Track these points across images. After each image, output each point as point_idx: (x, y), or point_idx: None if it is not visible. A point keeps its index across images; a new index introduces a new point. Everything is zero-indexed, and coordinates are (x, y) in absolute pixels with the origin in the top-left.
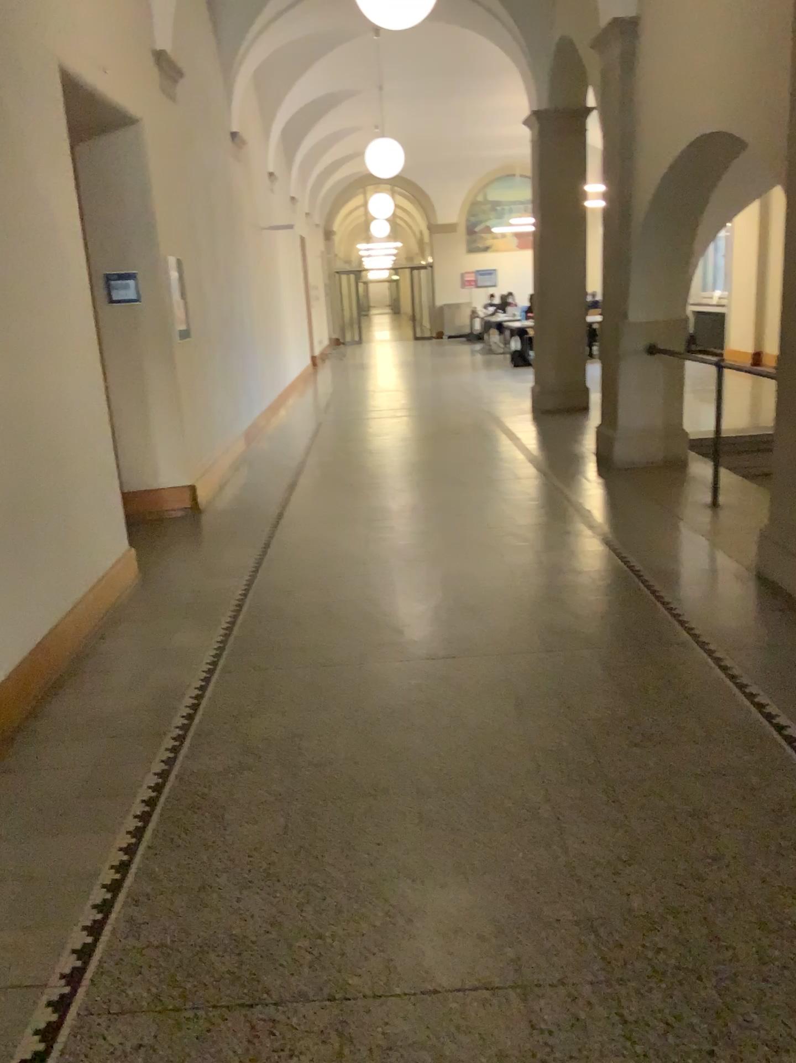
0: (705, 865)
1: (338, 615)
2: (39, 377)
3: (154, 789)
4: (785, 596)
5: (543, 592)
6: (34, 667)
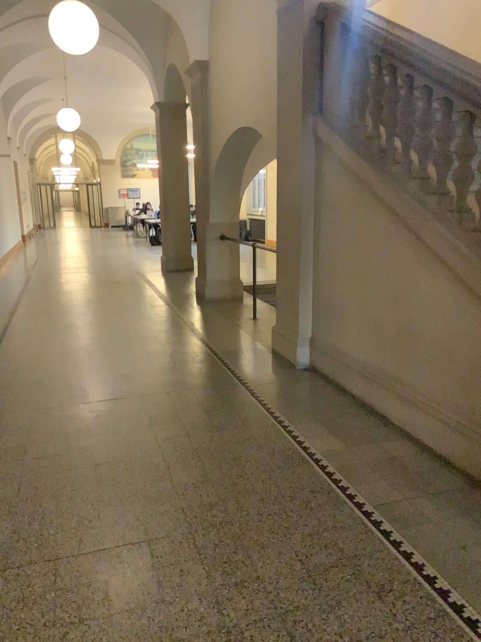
0: (237, 479)
1: (45, 381)
2: None
3: None
4: (284, 359)
5: (163, 363)
6: None
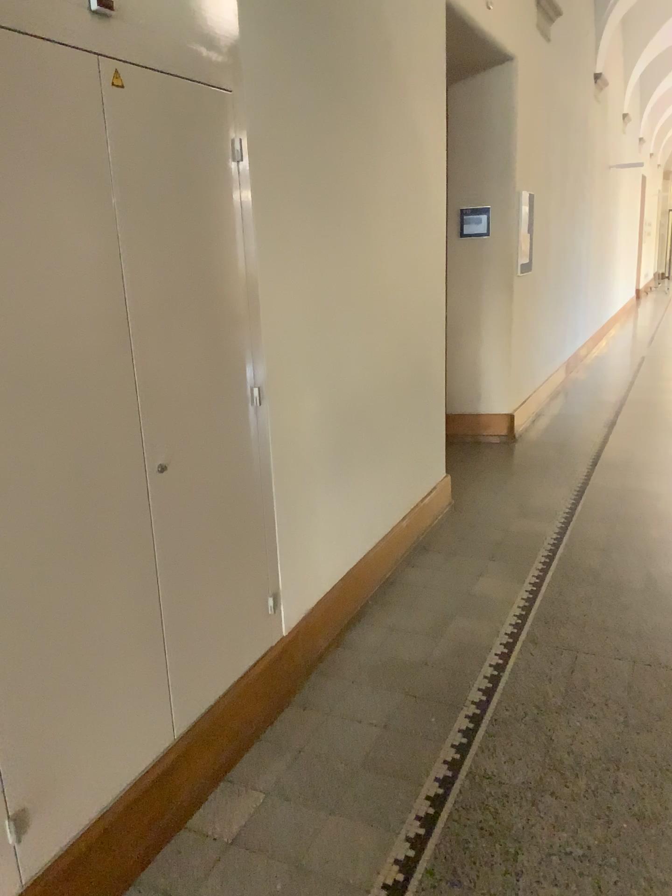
0: None
1: (664, 595)
2: (387, 307)
3: (440, 786)
4: None
5: None
6: (343, 594)
